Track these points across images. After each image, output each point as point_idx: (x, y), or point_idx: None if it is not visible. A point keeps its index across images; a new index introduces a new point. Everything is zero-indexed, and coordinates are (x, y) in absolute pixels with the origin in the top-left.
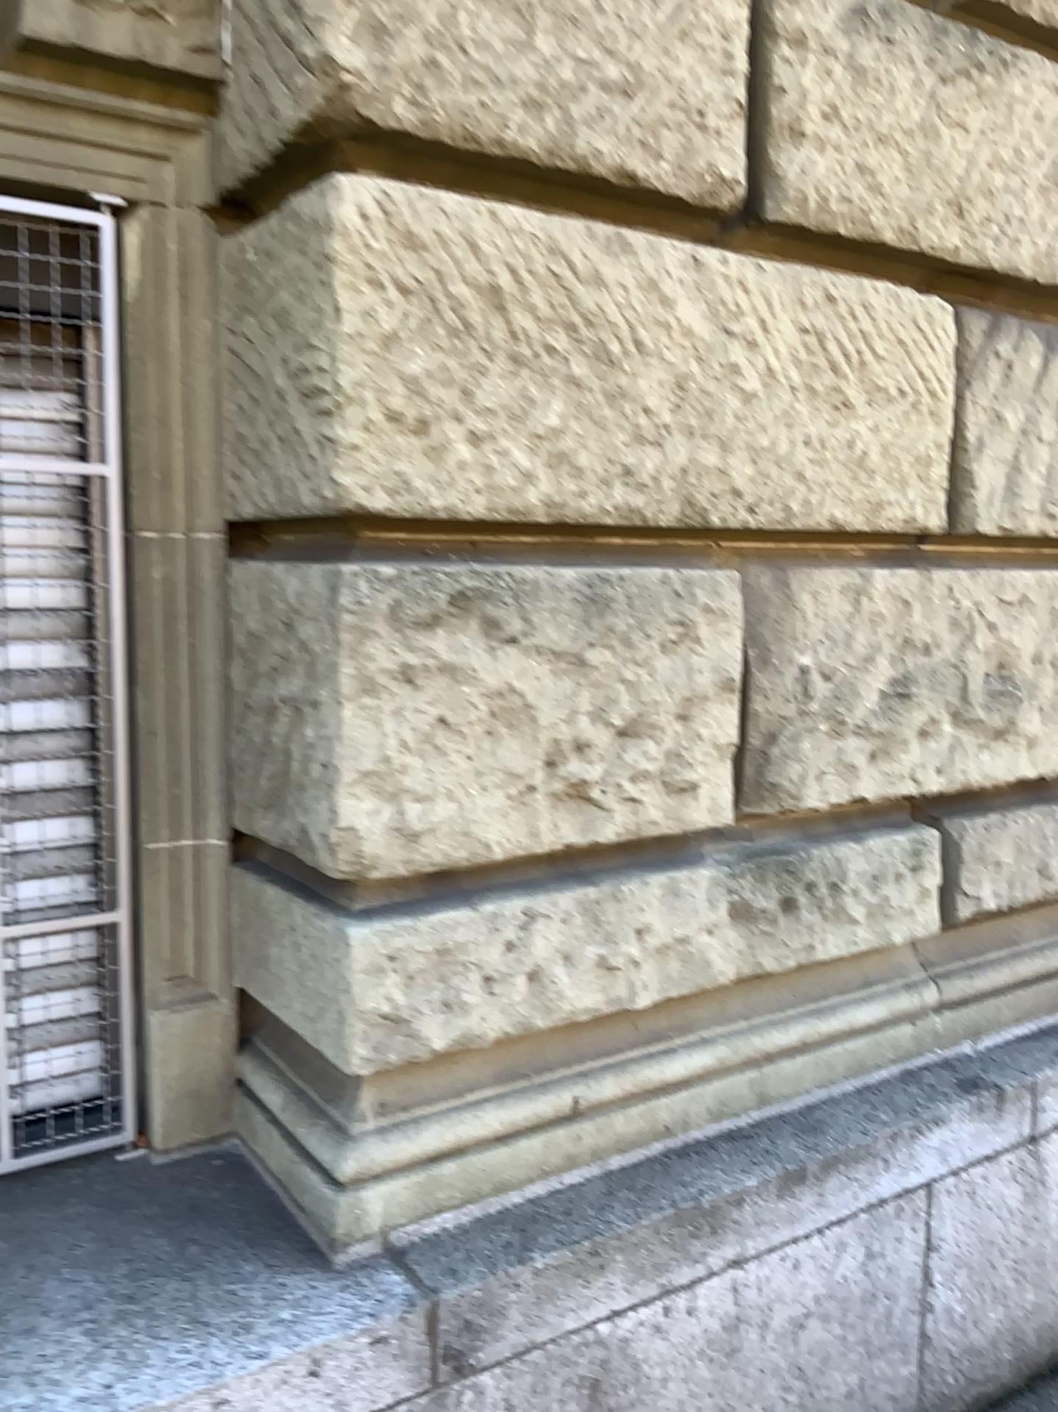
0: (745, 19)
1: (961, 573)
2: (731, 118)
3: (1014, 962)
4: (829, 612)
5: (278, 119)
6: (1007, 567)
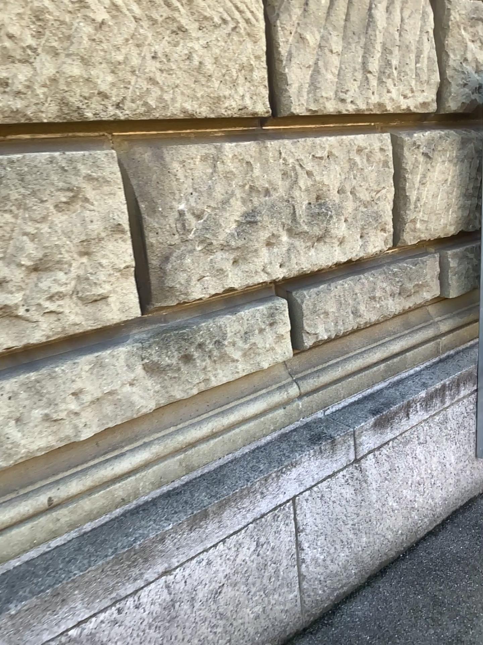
0: None
1: (287, 141)
2: None
3: (347, 363)
4: (193, 173)
5: None
6: (318, 136)
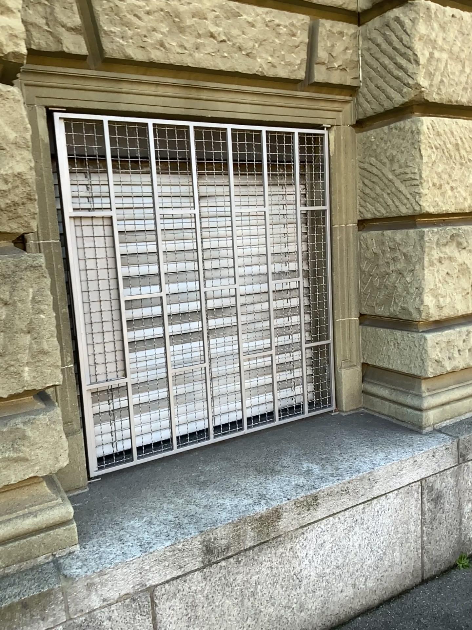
0: None
1: None
2: None
3: None
4: None
5: (393, 100)
6: None
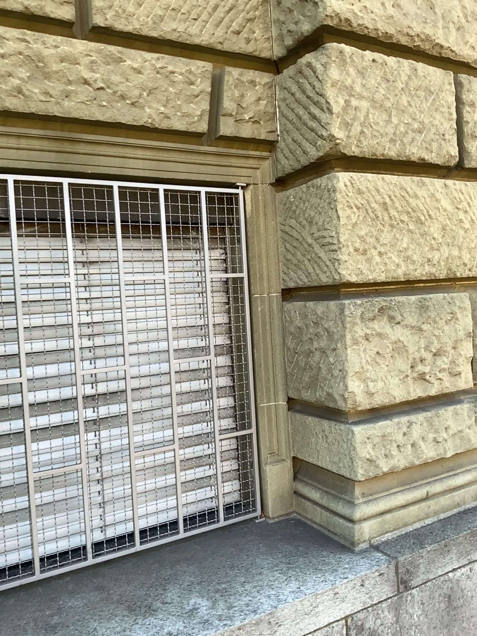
0: (452, 99)
1: None
2: (450, 133)
3: None
4: None
5: (307, 153)
6: None
